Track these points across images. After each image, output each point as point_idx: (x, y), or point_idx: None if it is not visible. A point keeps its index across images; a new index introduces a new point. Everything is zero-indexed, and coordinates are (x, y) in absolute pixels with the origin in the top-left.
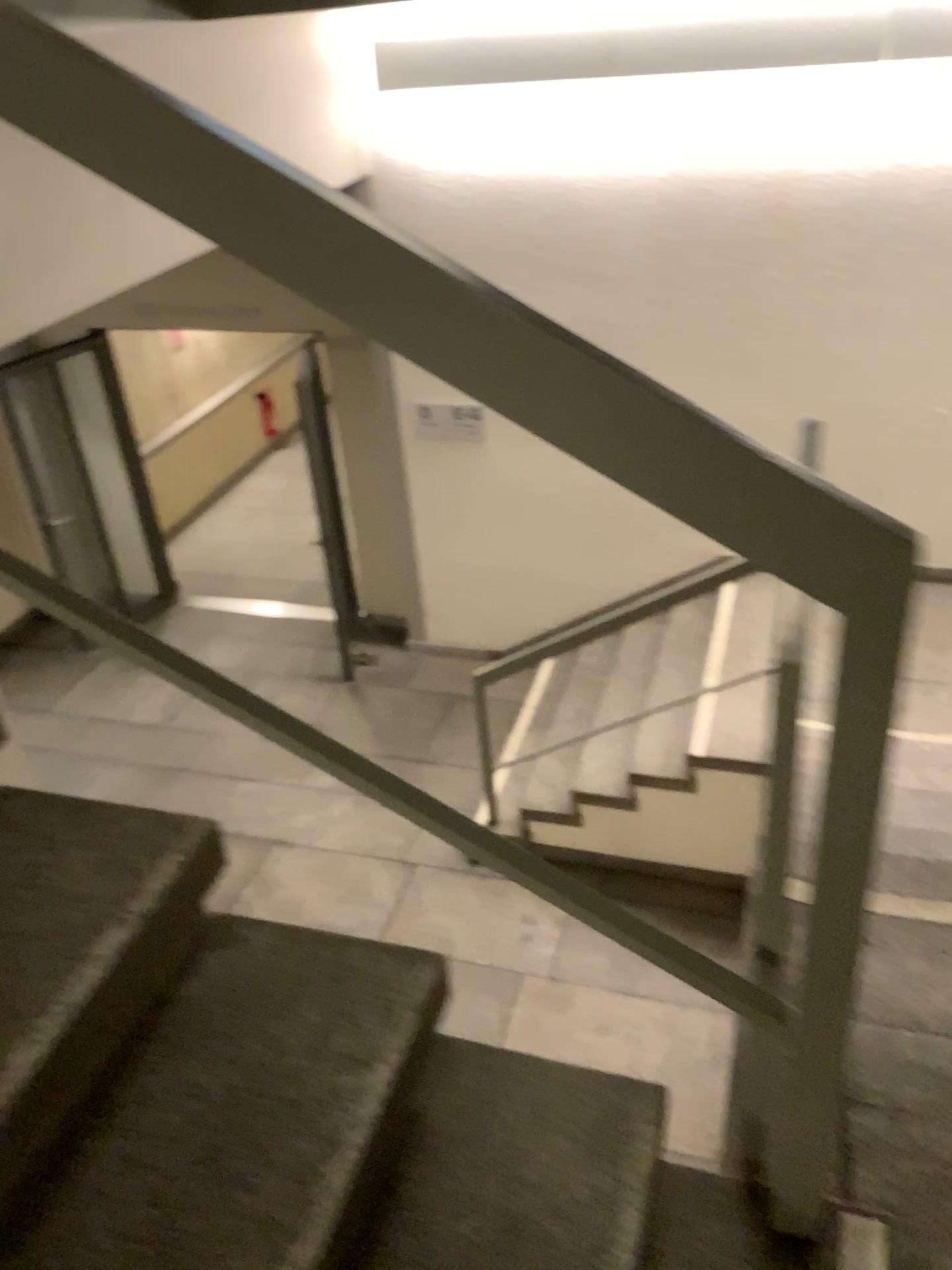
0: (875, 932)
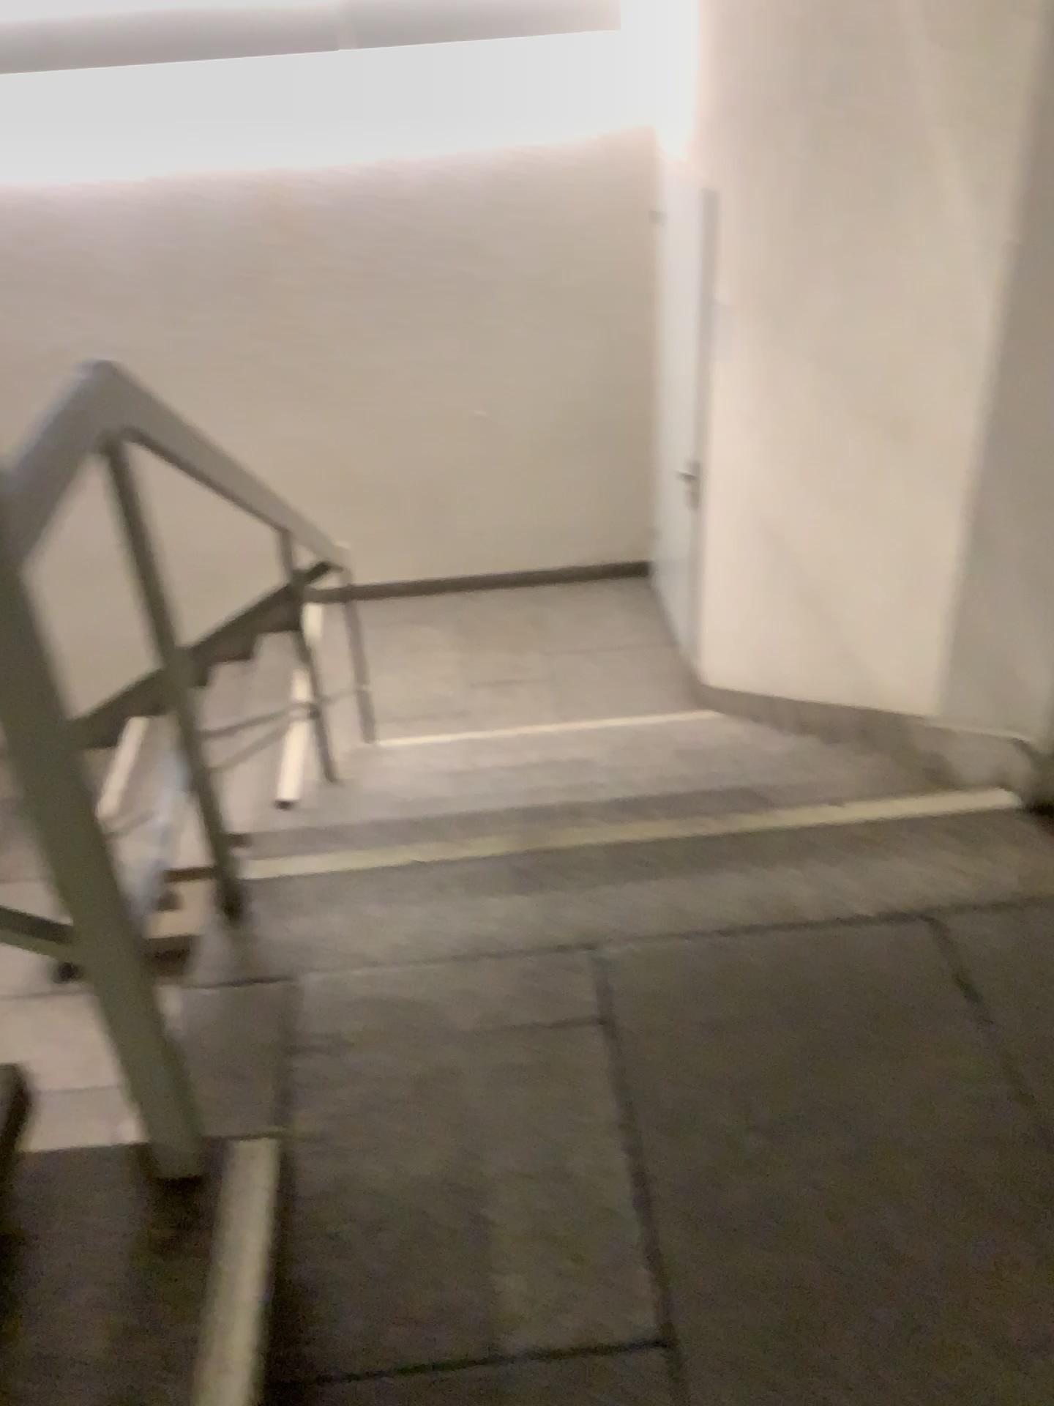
0: (347, 891)
